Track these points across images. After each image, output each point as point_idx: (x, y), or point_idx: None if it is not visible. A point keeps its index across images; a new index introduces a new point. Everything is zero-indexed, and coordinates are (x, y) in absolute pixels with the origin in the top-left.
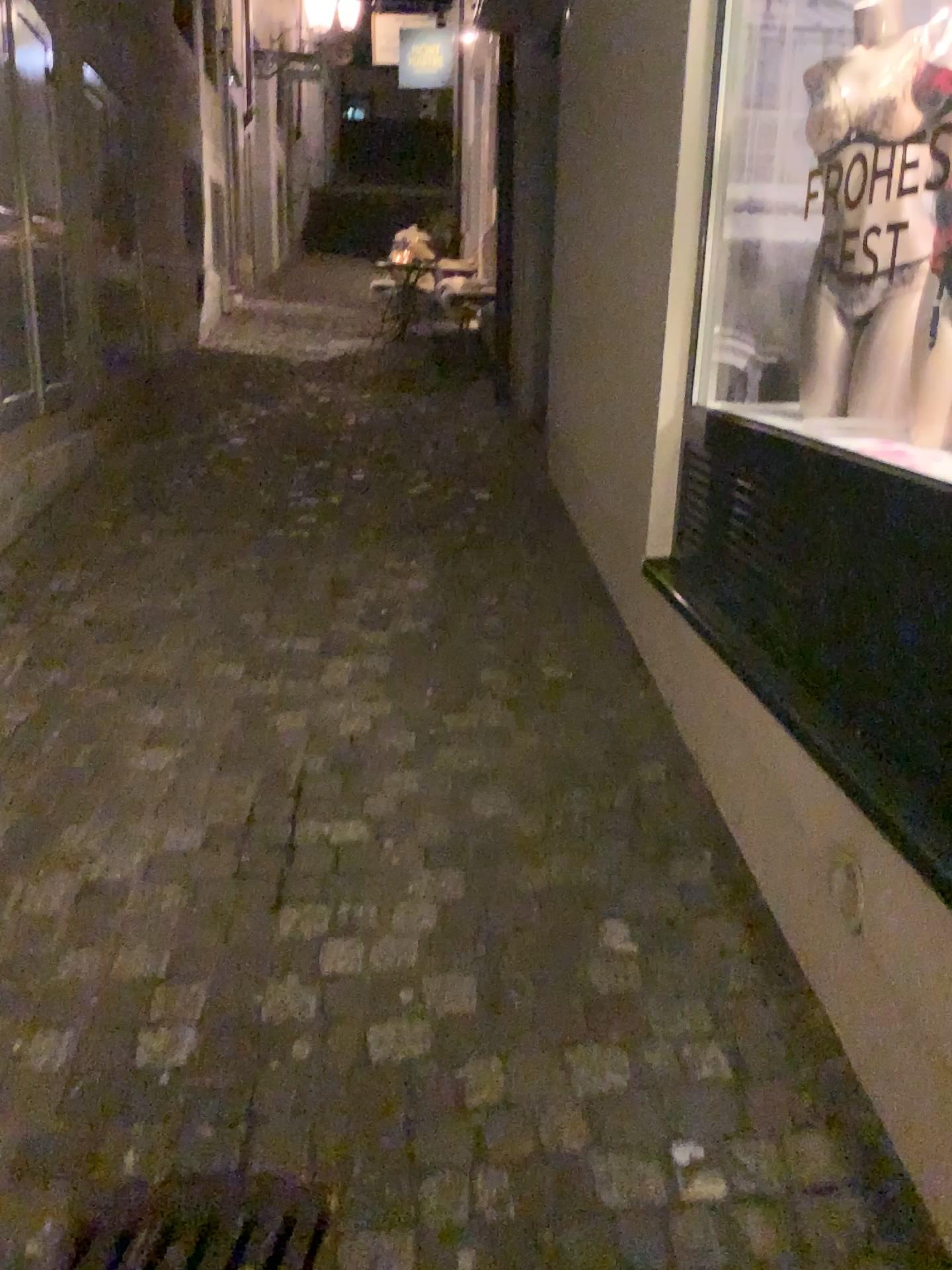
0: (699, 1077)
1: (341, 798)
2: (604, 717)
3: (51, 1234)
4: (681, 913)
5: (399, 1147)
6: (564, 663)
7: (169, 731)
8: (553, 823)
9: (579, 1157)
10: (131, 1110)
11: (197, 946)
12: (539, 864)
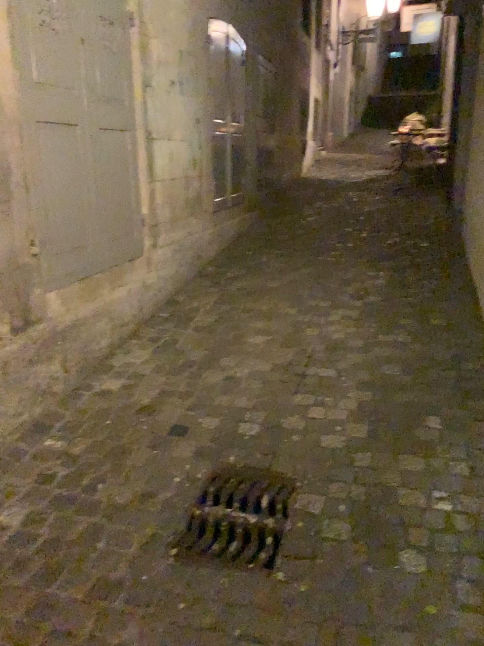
0: (453, 473)
1: (329, 361)
2: (455, 343)
3: (204, 473)
4: (466, 419)
5: (325, 473)
6: (443, 320)
7: (265, 330)
8: (418, 380)
9: (394, 488)
10: (234, 445)
11: (264, 401)
12: (407, 393)
